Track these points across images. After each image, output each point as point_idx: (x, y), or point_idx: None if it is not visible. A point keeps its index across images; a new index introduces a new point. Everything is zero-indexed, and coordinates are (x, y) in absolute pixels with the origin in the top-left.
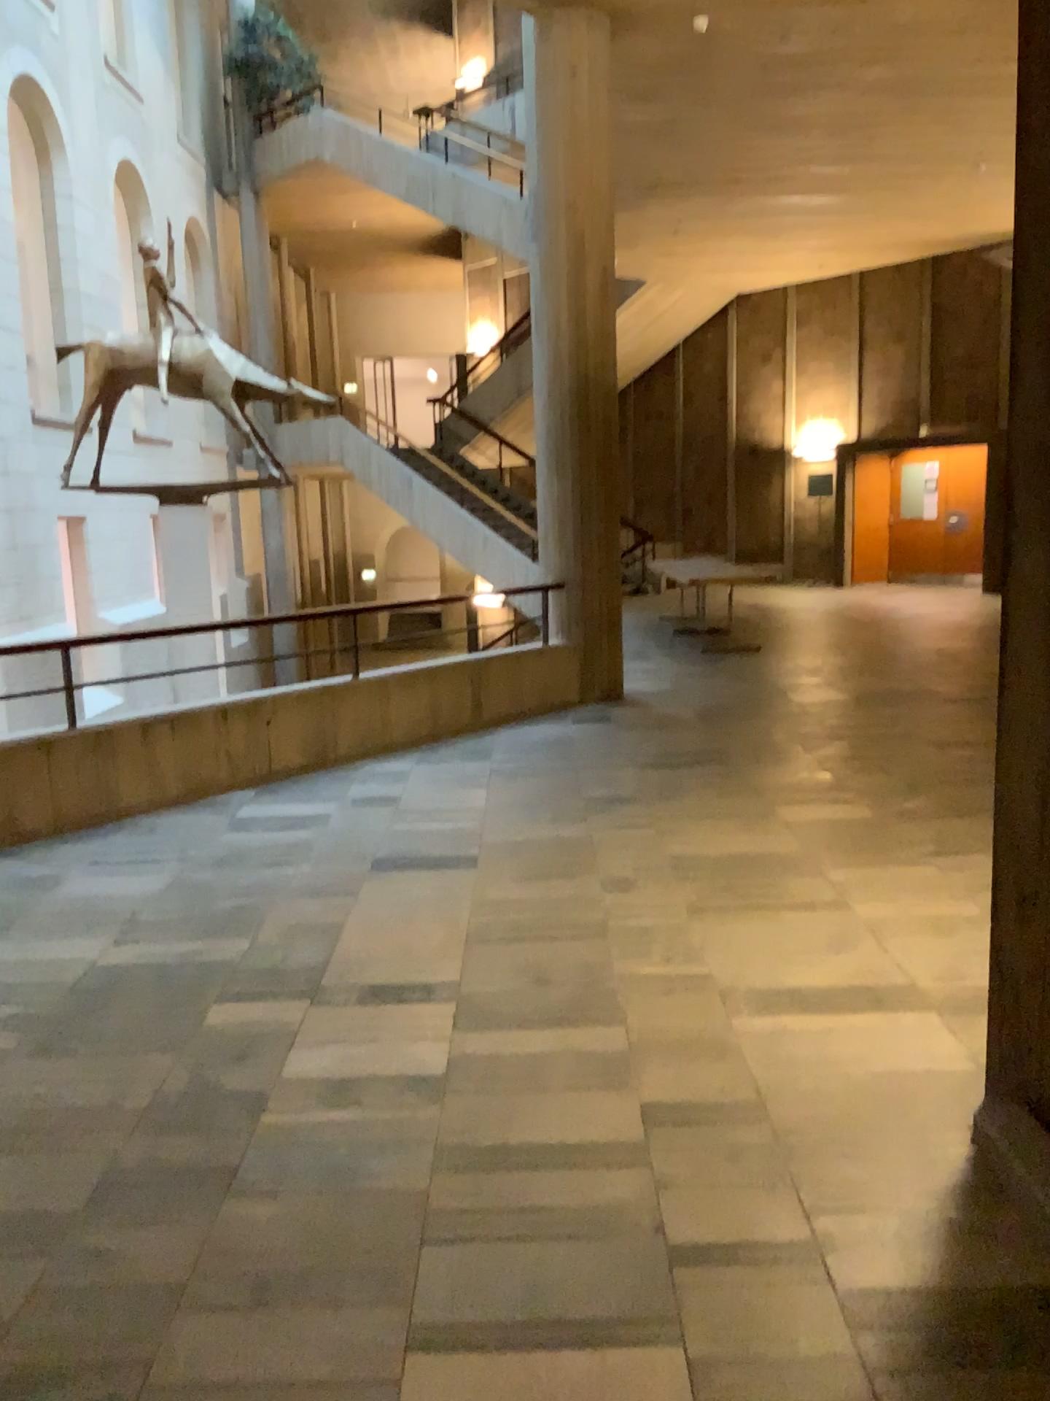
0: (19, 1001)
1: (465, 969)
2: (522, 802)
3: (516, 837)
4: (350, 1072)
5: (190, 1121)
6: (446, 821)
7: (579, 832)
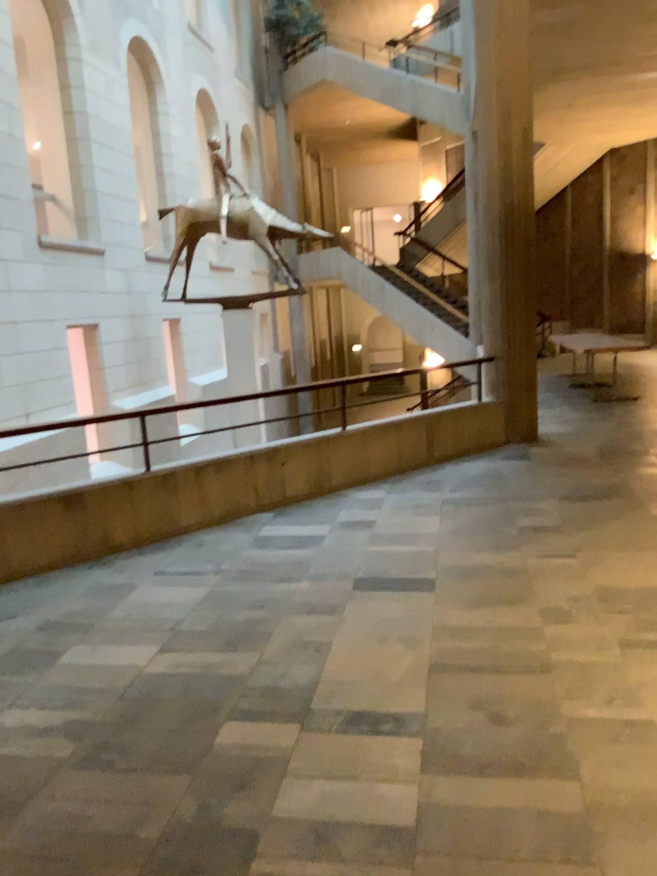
0: (81, 706)
1: (431, 698)
2: (468, 529)
3: (466, 563)
4: (331, 816)
5: (191, 861)
6: (411, 545)
7: (515, 559)
